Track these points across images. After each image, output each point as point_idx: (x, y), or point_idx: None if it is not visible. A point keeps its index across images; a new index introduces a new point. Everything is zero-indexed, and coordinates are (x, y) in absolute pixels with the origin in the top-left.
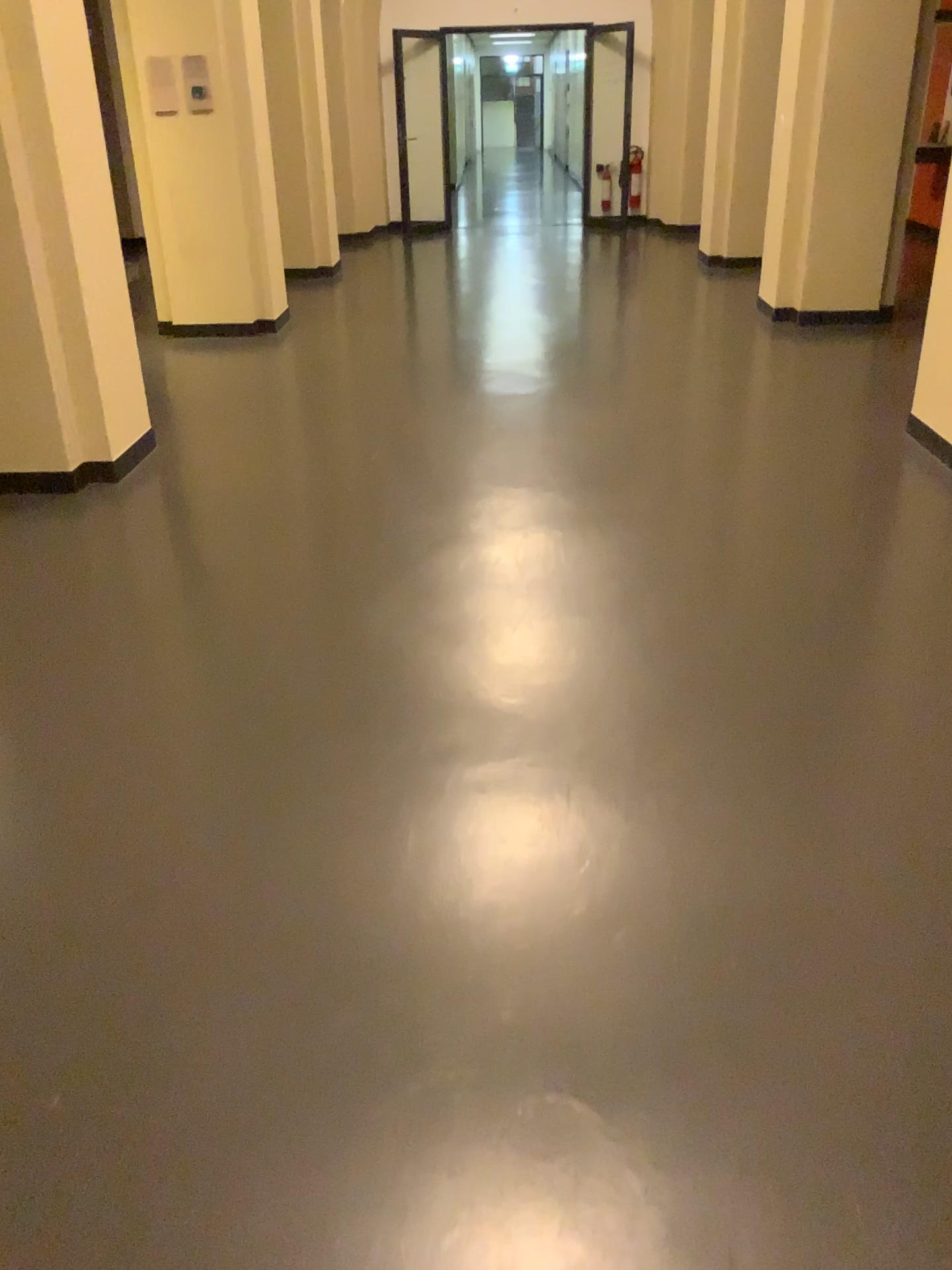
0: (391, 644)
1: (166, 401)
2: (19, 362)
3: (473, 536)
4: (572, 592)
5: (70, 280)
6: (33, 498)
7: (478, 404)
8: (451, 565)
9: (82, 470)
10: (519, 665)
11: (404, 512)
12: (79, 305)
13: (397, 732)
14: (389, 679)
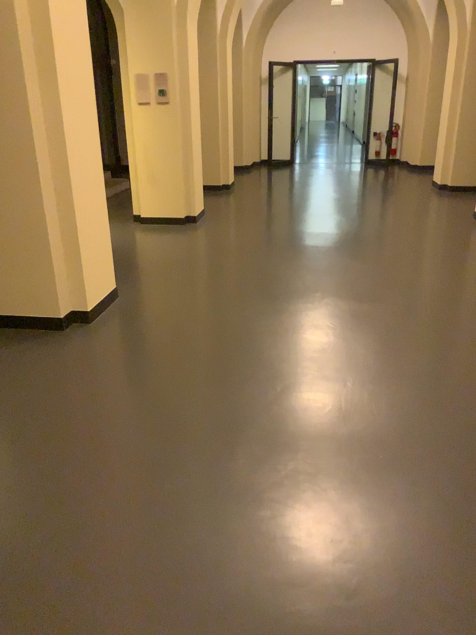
0: (254, 490)
1: (128, 267)
2: (32, 253)
3: (312, 386)
4: (387, 448)
5: (68, 203)
6: (37, 333)
7: (312, 277)
8: (297, 411)
9: (69, 316)
10: (353, 526)
11: (266, 361)
12: (72, 218)
13: (256, 599)
14: (252, 532)
